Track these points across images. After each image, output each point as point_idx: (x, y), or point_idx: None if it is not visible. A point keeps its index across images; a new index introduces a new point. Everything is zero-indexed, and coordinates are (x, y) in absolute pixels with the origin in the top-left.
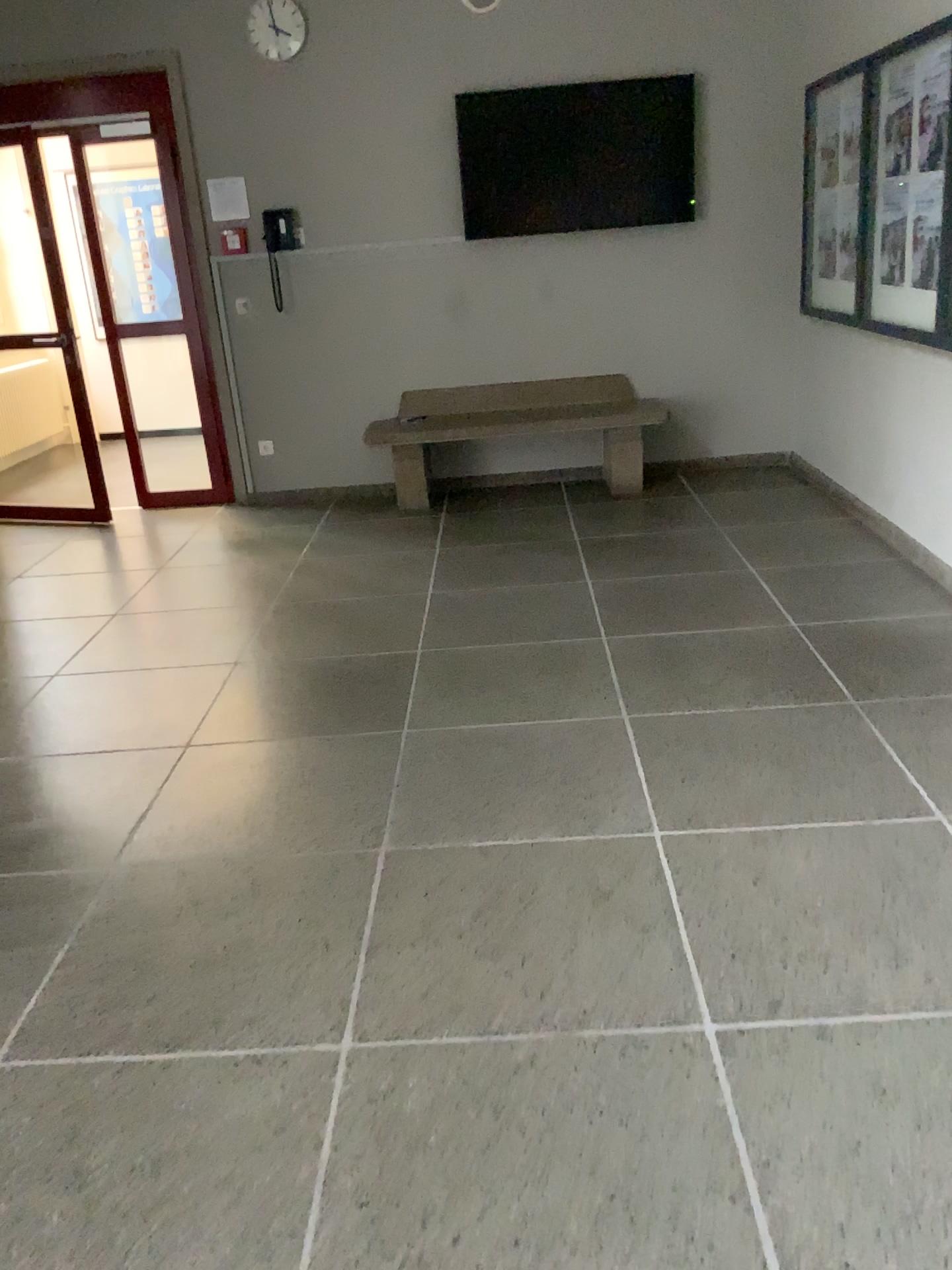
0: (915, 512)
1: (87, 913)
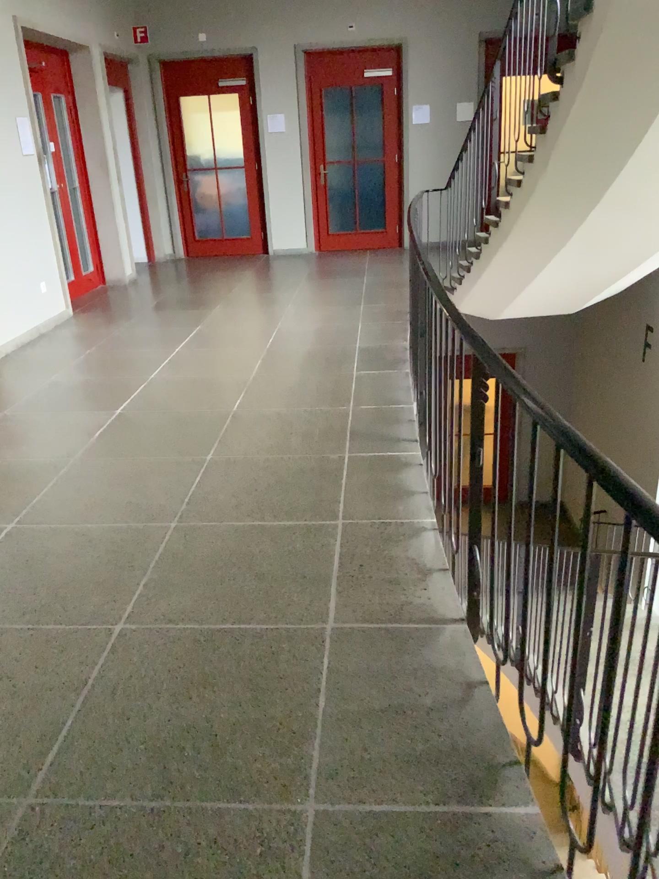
0: None
1: (316, 740)
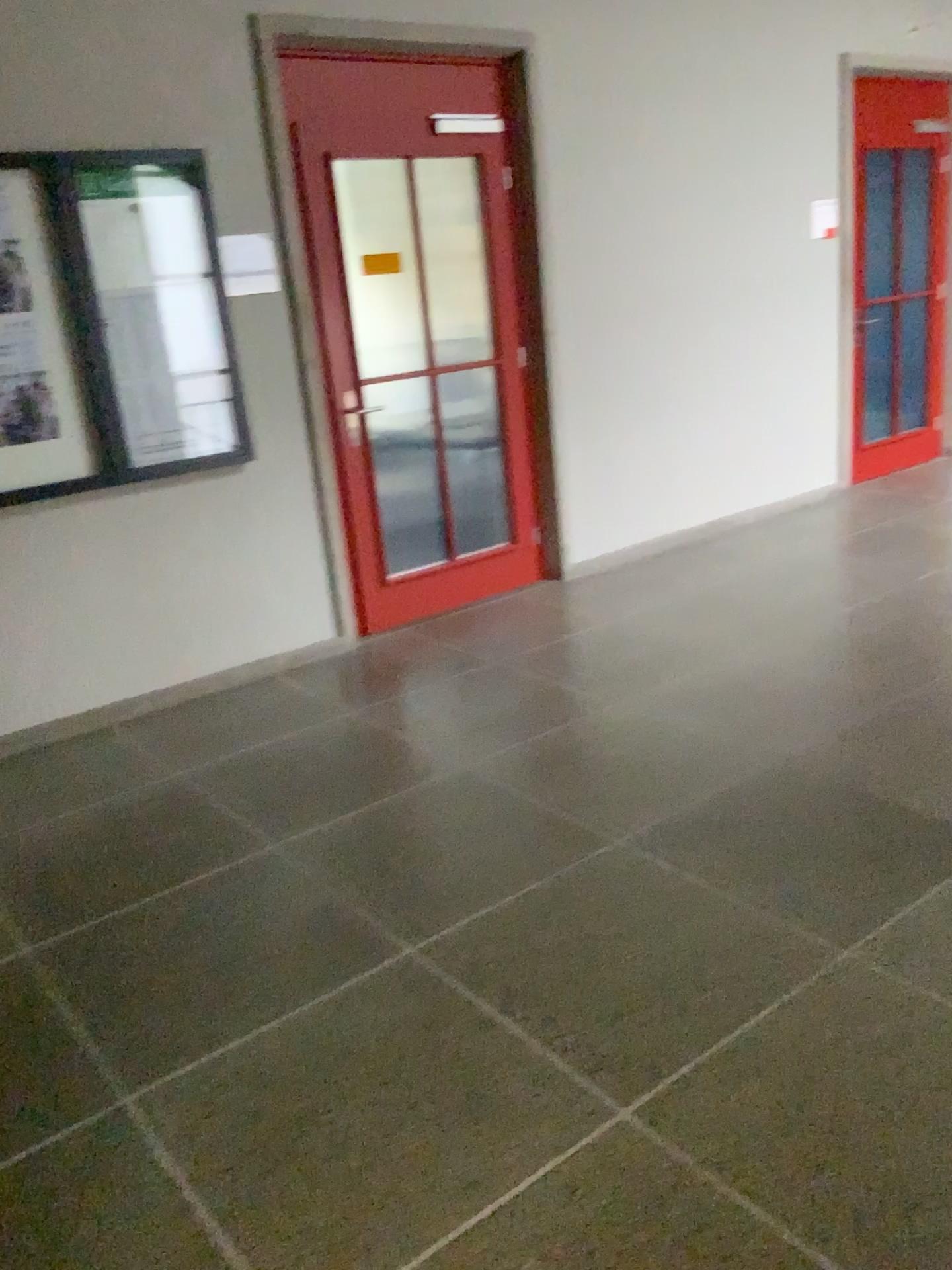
0: (74, 686)
1: None
